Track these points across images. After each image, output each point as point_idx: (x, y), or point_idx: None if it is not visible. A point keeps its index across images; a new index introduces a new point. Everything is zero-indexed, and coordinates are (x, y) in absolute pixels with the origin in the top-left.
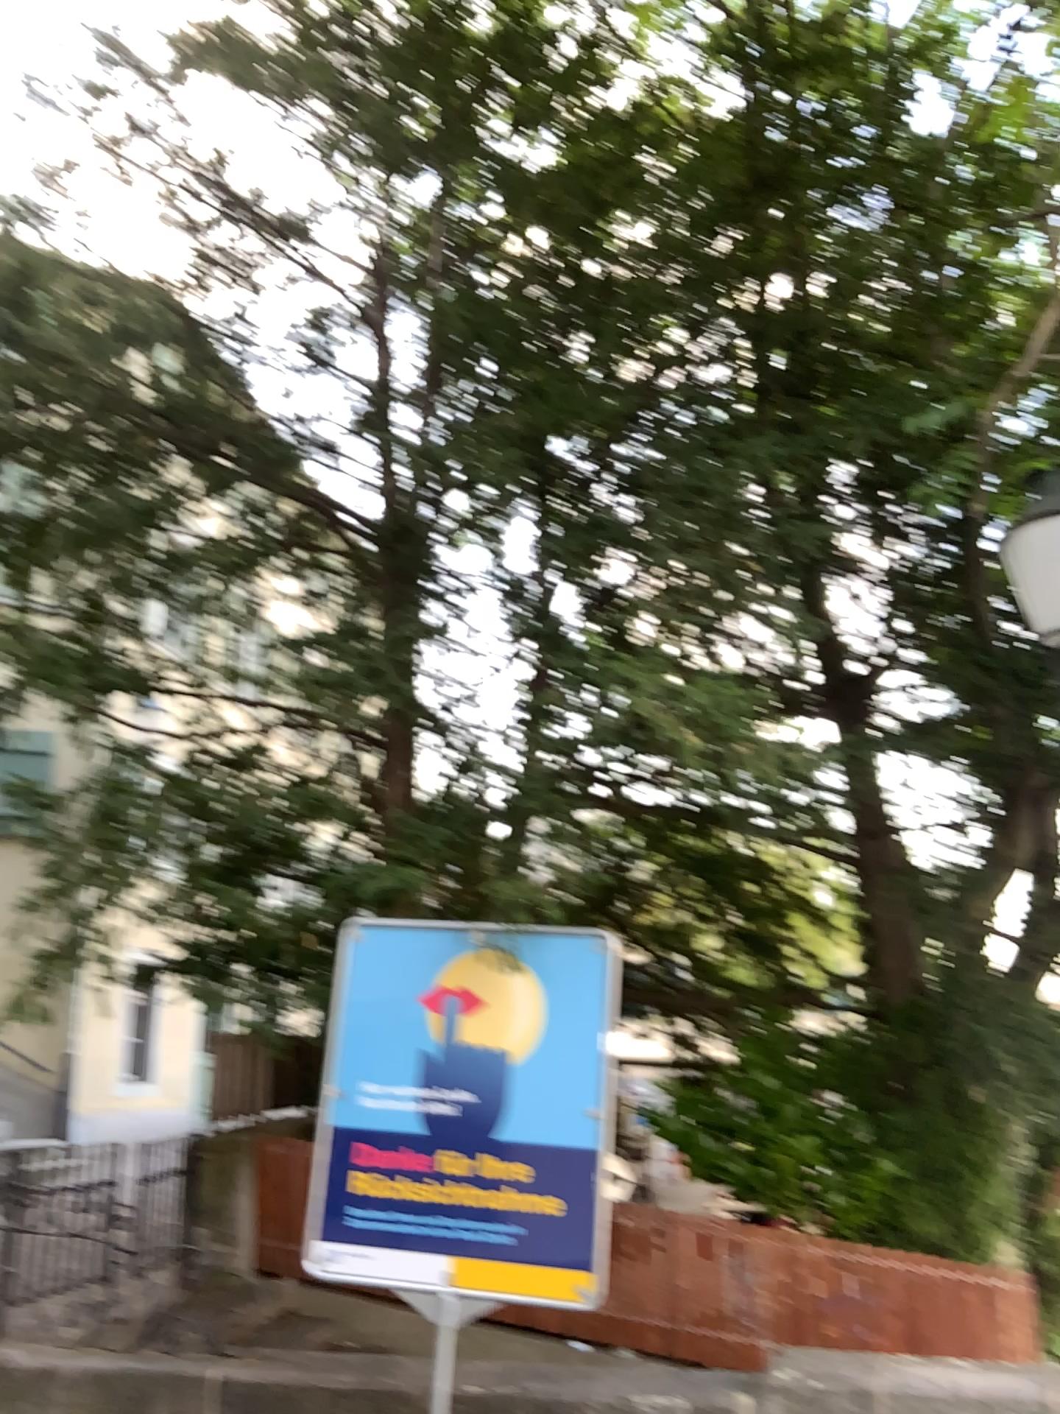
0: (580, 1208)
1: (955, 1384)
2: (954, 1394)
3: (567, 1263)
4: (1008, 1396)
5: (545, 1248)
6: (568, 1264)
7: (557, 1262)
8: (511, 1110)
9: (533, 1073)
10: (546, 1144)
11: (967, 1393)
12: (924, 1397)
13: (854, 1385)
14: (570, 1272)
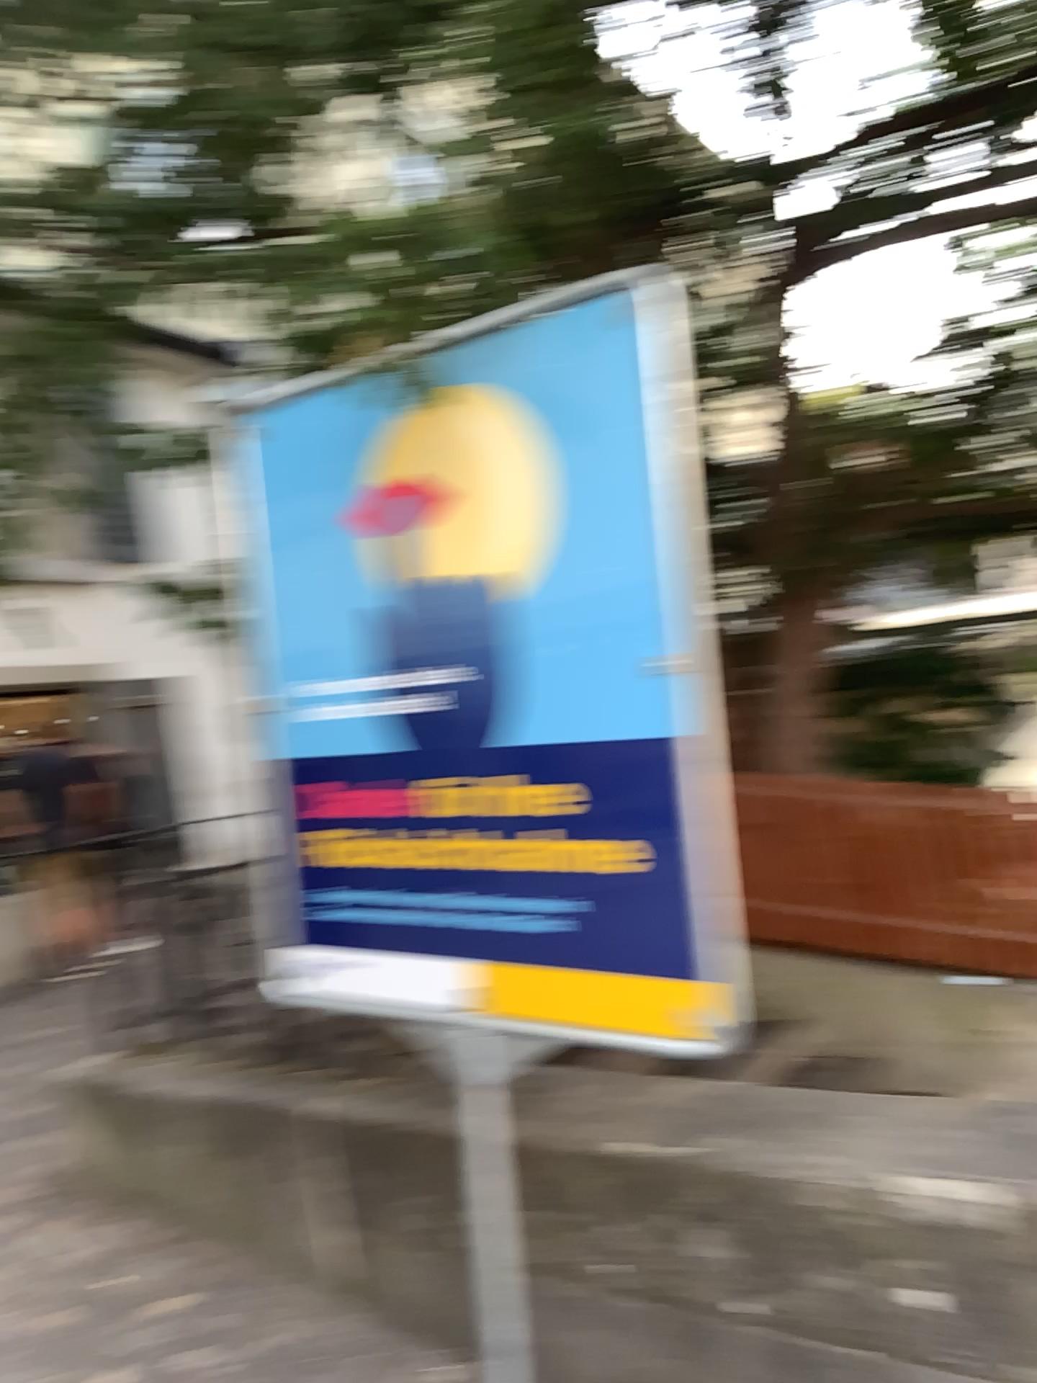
0: (668, 863)
1: None
2: None
3: (658, 970)
4: None
5: (613, 944)
6: (661, 971)
7: (637, 968)
8: (516, 690)
9: (541, 611)
10: (584, 745)
11: None
12: None
13: None
14: (665, 985)
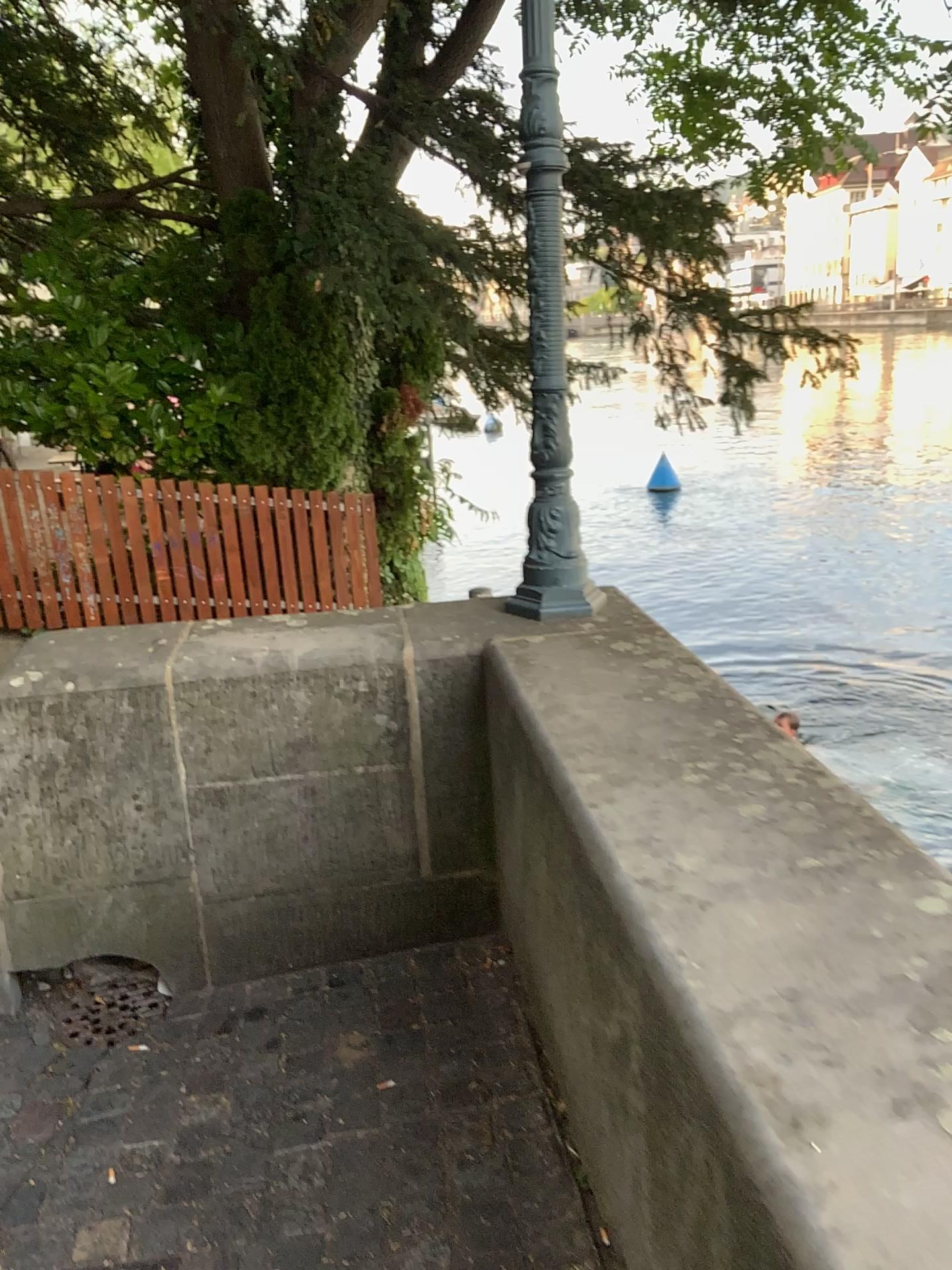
0: None
1: (273, 652)
2: (270, 667)
3: None
4: (344, 657)
5: None
6: None
7: None
8: None
9: None
10: None
11: (288, 662)
12: (229, 678)
13: (126, 679)
14: None
